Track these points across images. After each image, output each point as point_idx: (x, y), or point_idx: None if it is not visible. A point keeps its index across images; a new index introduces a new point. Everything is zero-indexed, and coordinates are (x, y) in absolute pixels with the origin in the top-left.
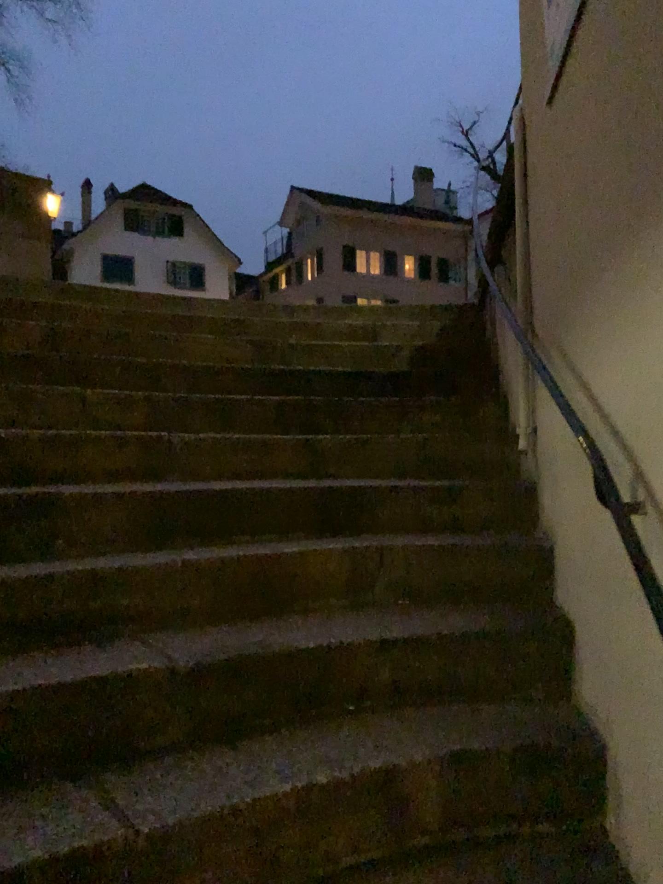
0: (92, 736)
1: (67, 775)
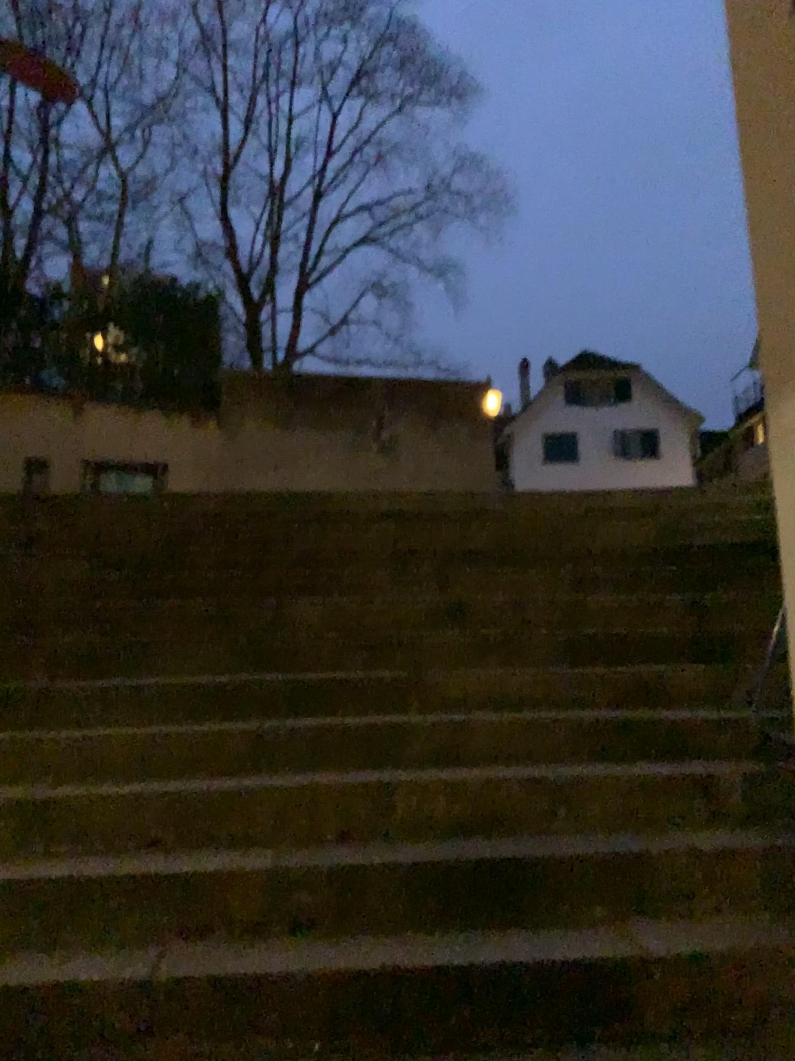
0: (528, 747)
1: (516, 760)
